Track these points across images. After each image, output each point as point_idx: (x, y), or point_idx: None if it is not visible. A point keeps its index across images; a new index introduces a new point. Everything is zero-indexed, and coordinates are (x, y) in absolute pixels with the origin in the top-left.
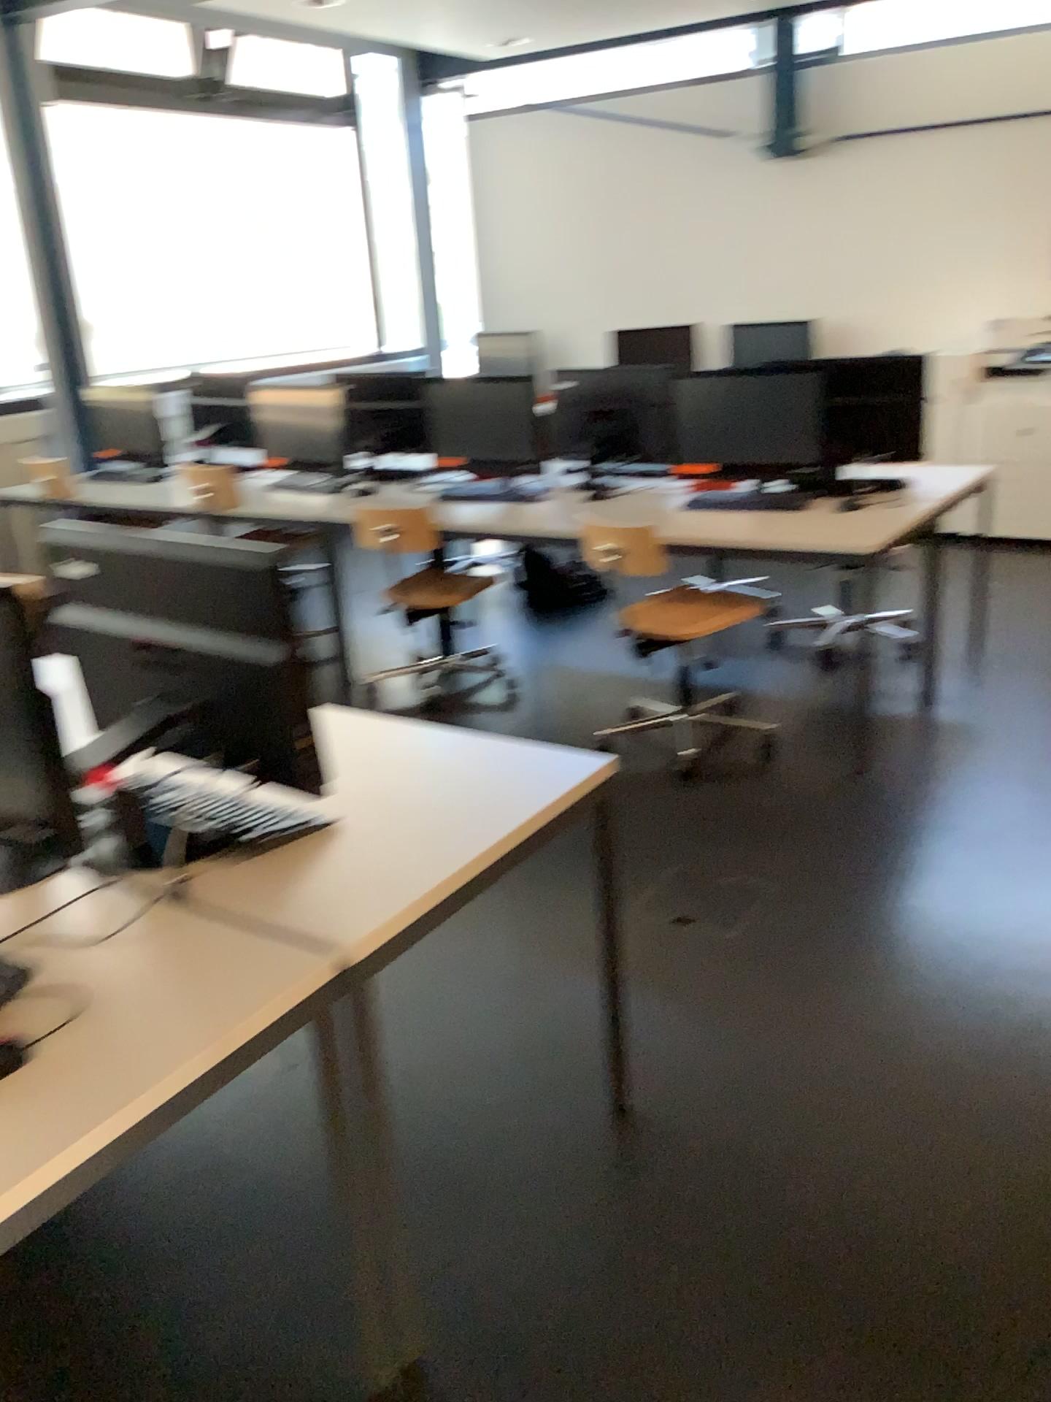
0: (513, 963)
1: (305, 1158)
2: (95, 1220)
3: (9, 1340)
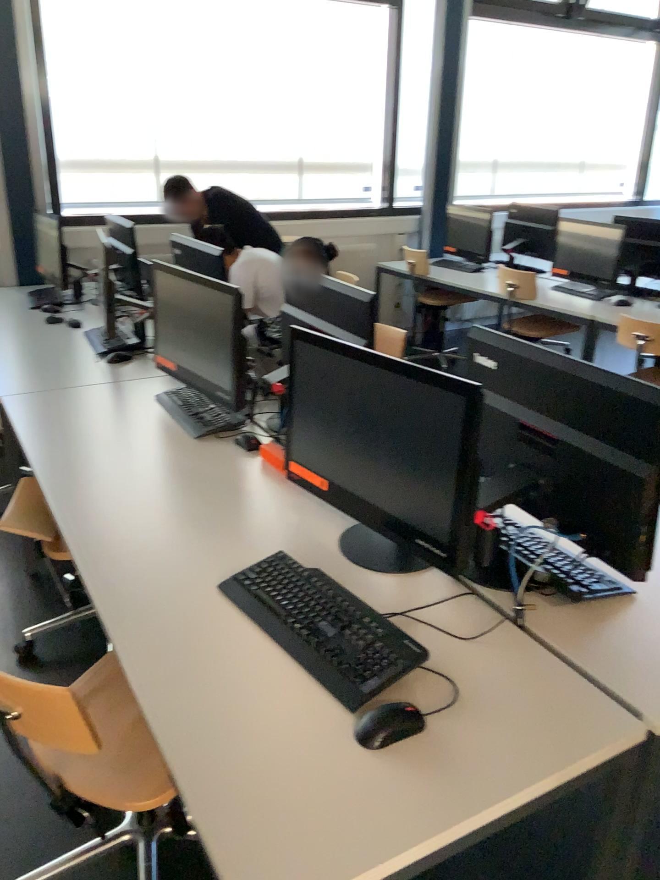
0: None
1: None
2: None
3: None
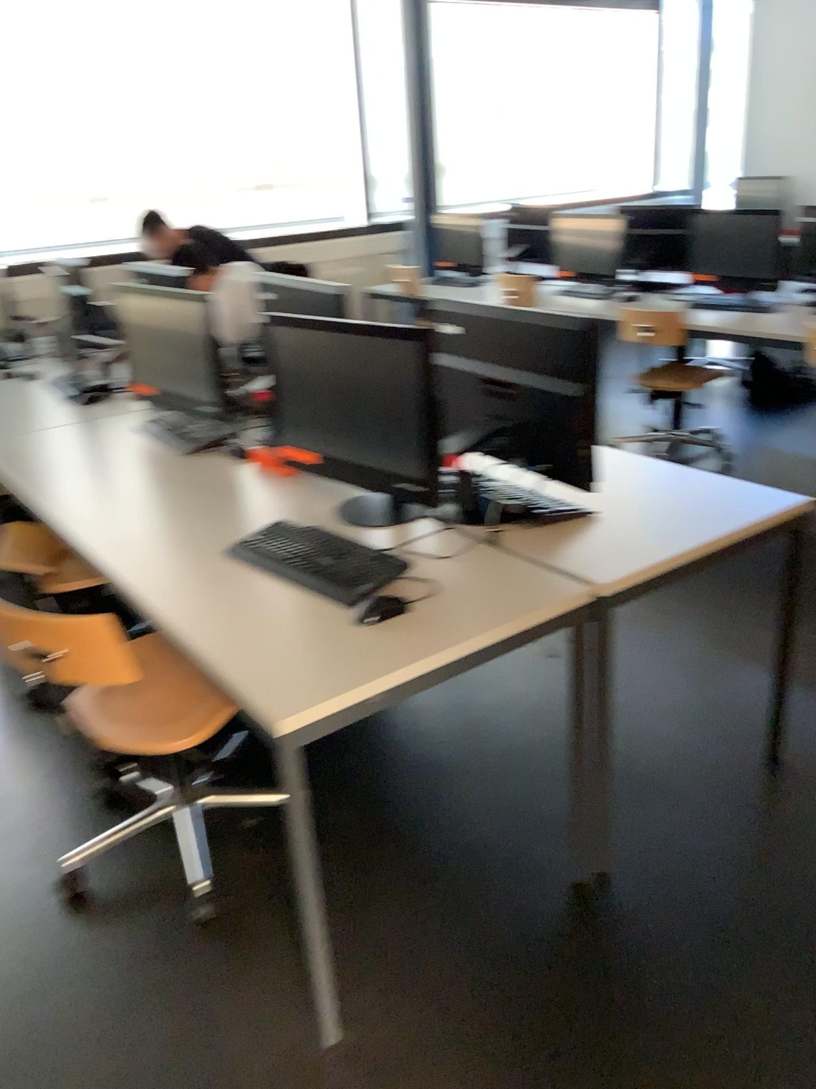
0: (703, 649)
1: (544, 739)
2: (410, 747)
3: (359, 799)
